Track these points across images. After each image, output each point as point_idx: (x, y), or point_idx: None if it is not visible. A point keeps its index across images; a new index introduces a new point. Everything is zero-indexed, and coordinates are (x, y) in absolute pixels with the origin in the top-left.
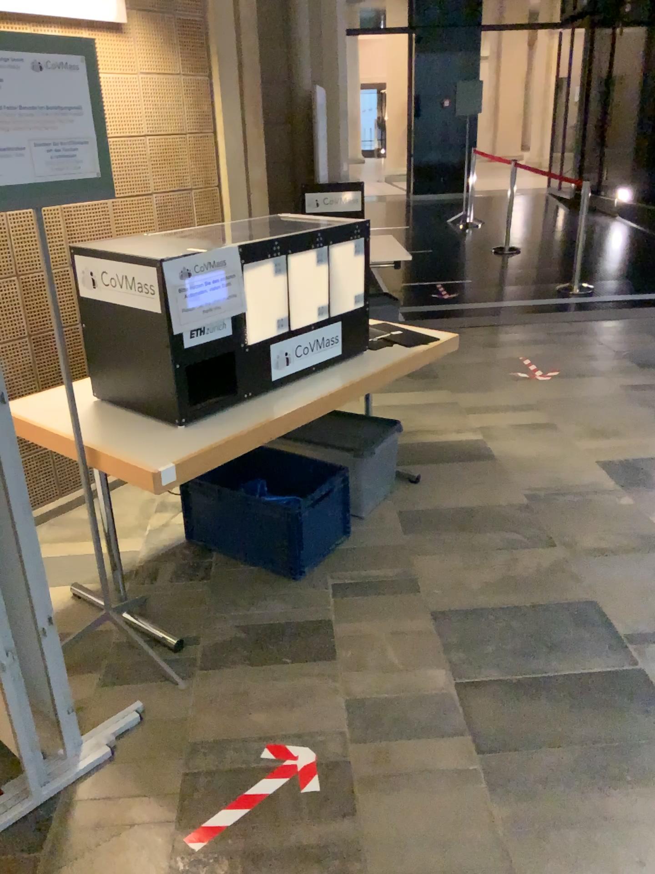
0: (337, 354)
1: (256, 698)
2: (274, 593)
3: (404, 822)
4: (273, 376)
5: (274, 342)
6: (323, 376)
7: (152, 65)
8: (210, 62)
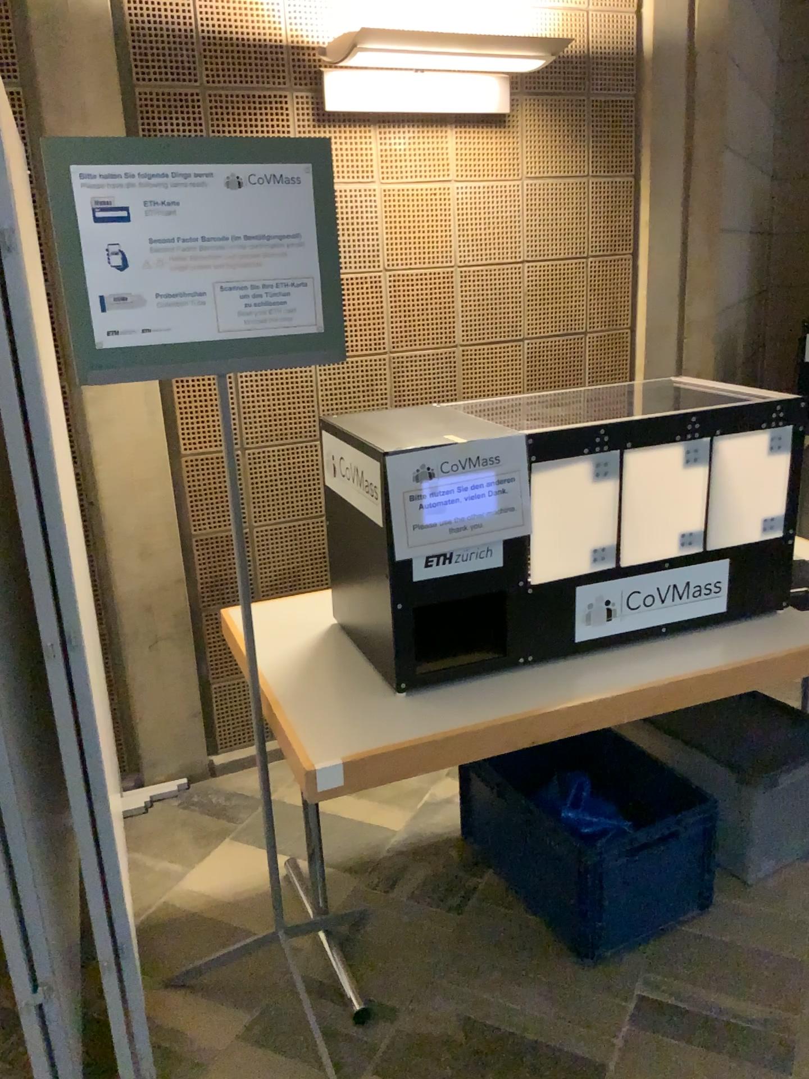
0: (716, 613)
1: None
2: (543, 977)
3: None
4: (584, 635)
5: (588, 585)
6: (675, 648)
7: (543, 166)
8: (641, 157)
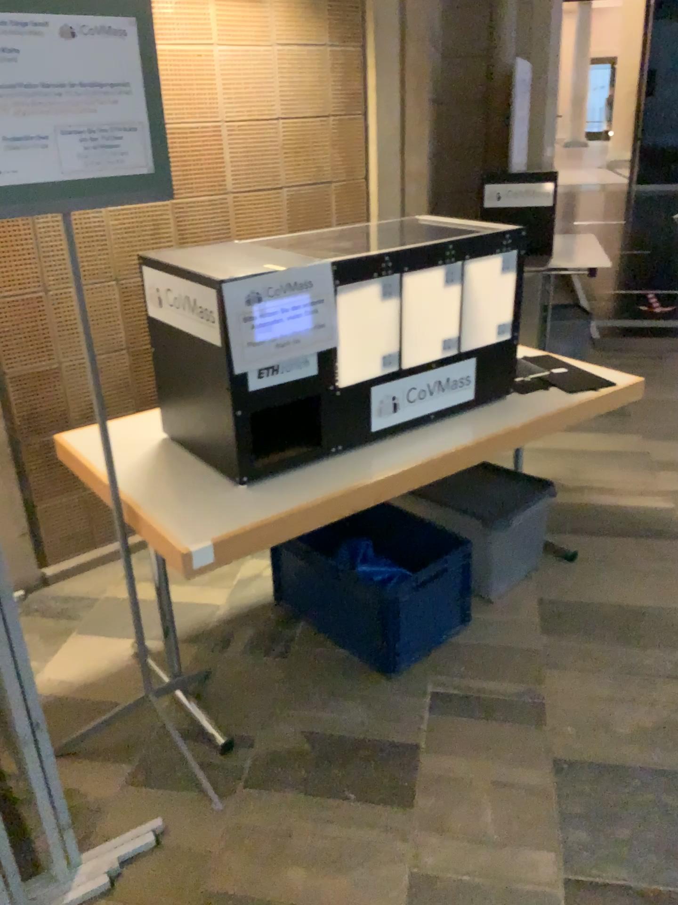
0: (468, 398)
1: (296, 845)
2: (358, 690)
3: None
4: (375, 423)
5: (378, 382)
6: (443, 427)
7: (289, 31)
8: (365, 27)
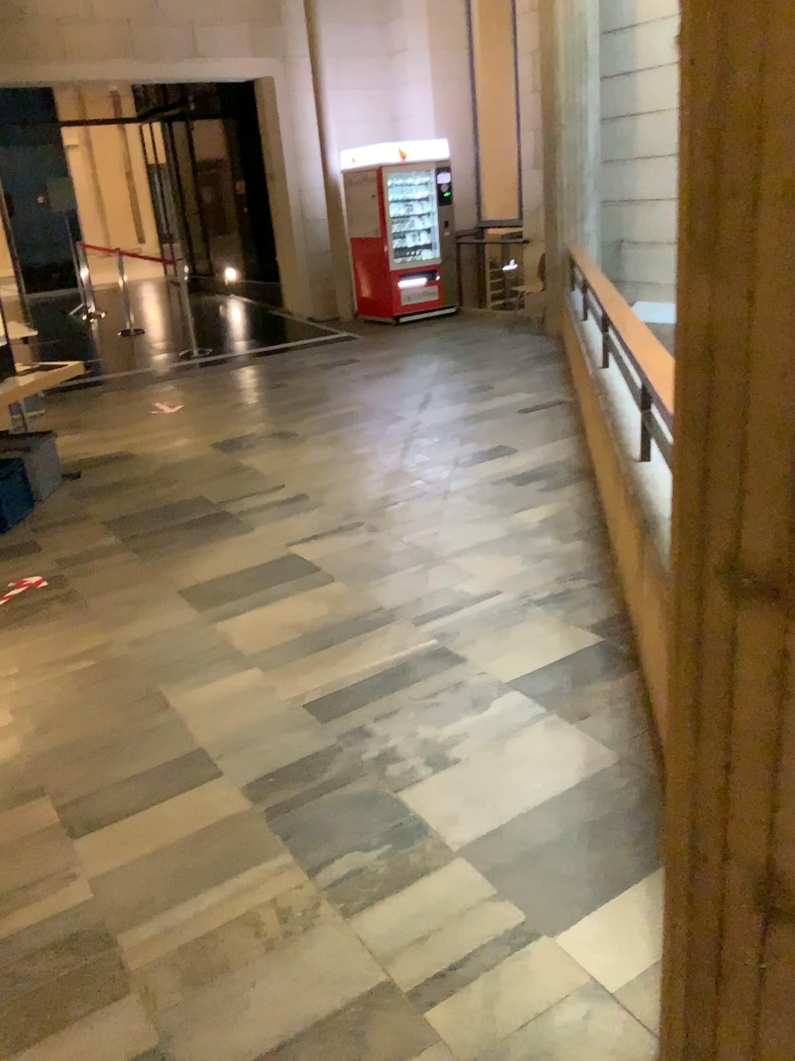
0: None
1: None
2: None
3: (99, 579)
4: None
5: None
6: None
7: None
8: None
